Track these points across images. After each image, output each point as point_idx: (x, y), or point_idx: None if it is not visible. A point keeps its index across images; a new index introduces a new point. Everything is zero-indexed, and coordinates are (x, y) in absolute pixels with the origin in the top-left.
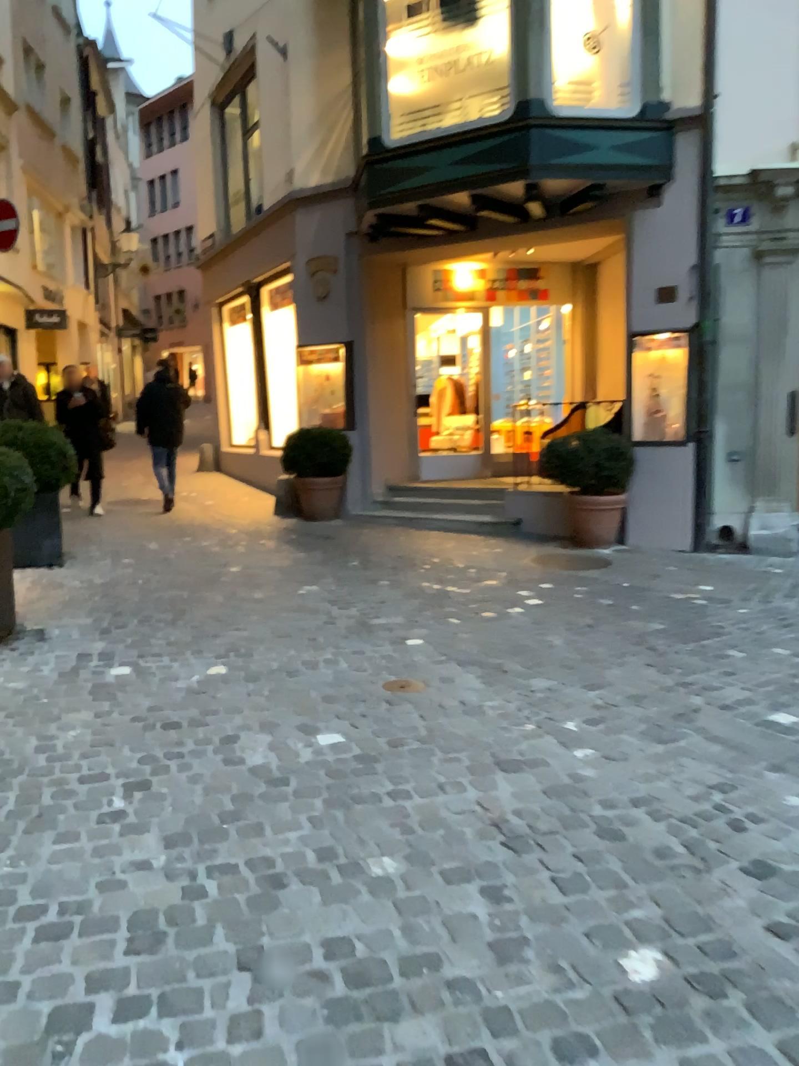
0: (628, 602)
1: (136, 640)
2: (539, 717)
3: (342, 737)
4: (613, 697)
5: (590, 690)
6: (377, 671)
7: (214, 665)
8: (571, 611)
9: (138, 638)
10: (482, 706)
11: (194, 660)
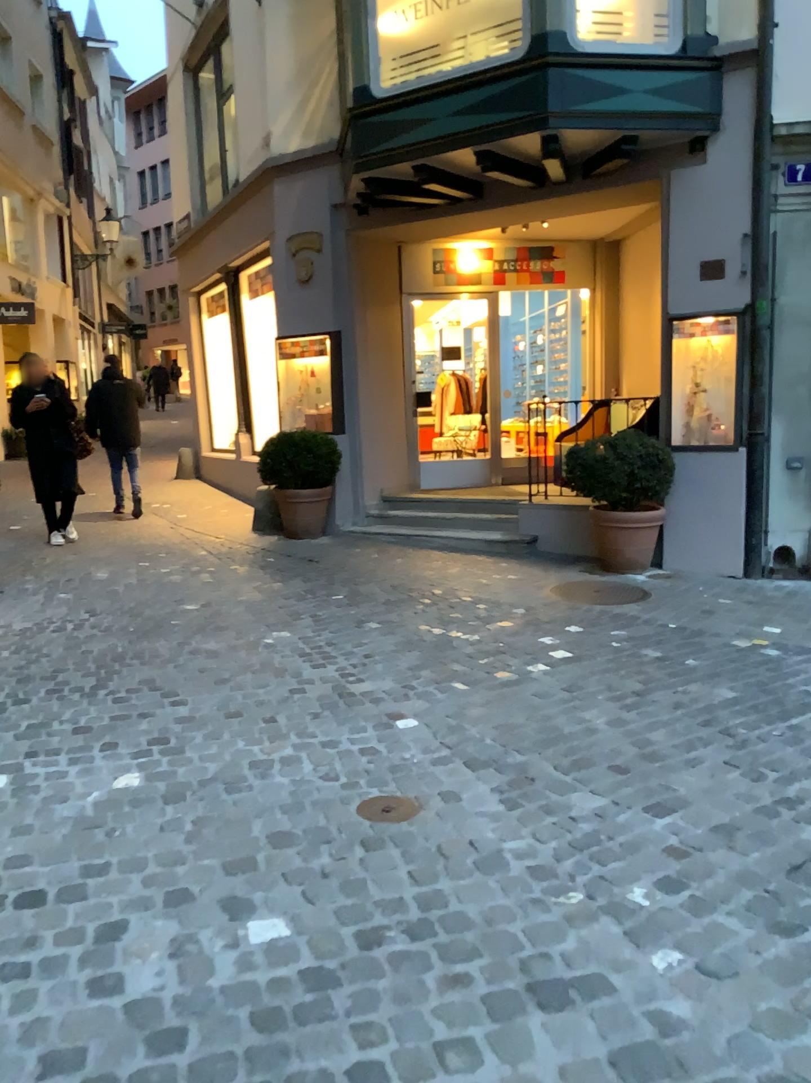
0: (680, 655)
1: (31, 725)
2: (587, 877)
3: (286, 929)
4: (691, 833)
5: (655, 816)
6: (350, 780)
7: (125, 770)
8: (610, 670)
9: (34, 722)
10: (500, 851)
11: (99, 762)
